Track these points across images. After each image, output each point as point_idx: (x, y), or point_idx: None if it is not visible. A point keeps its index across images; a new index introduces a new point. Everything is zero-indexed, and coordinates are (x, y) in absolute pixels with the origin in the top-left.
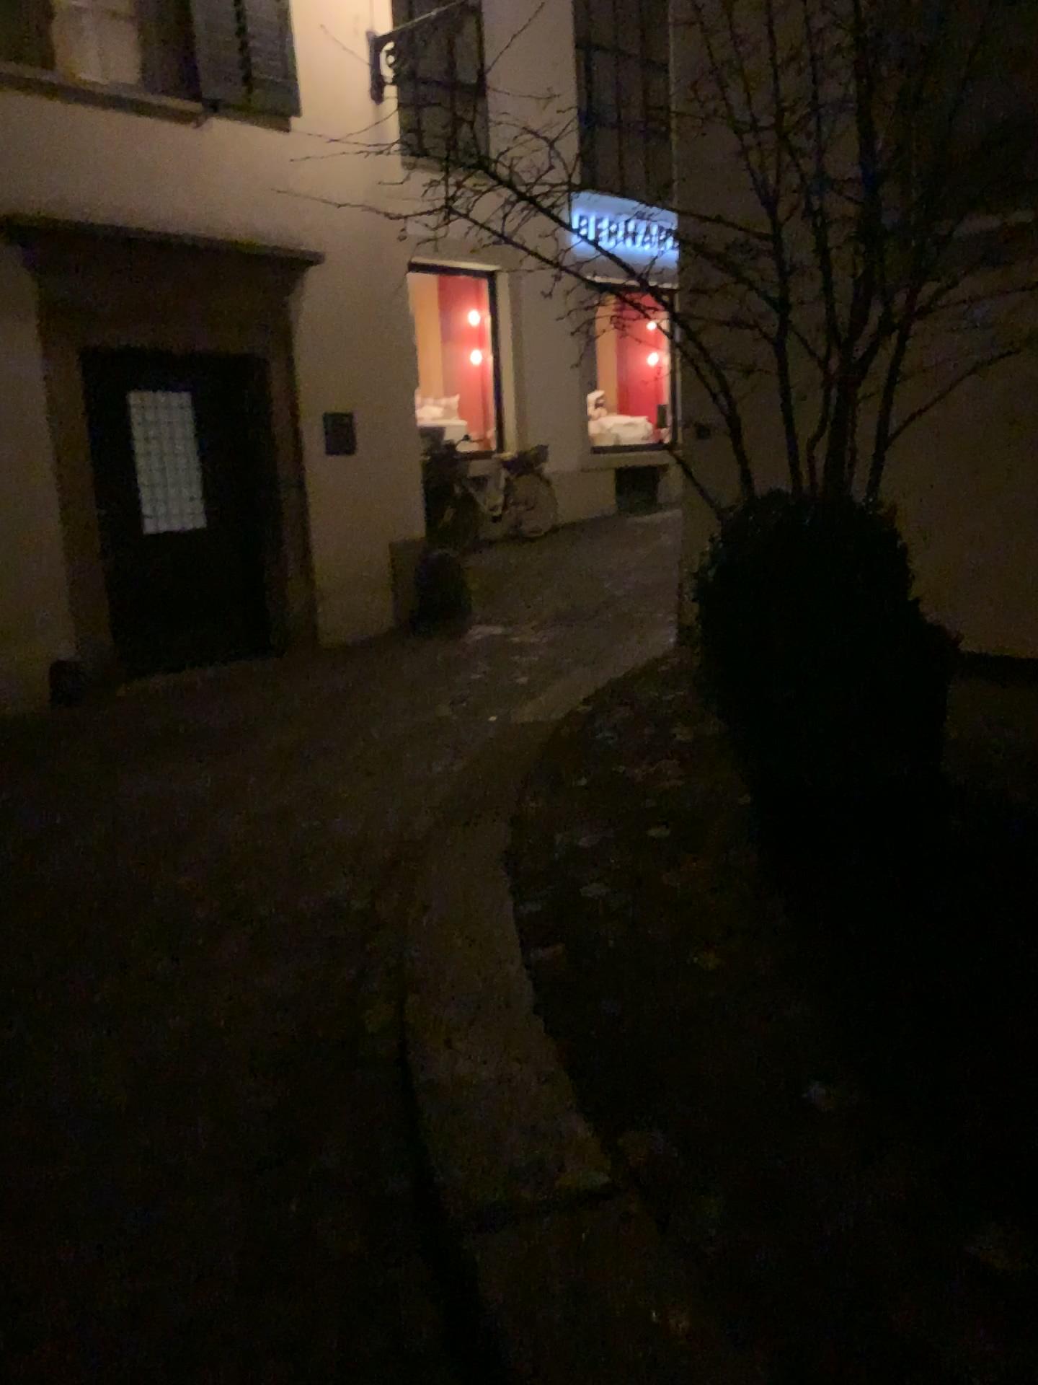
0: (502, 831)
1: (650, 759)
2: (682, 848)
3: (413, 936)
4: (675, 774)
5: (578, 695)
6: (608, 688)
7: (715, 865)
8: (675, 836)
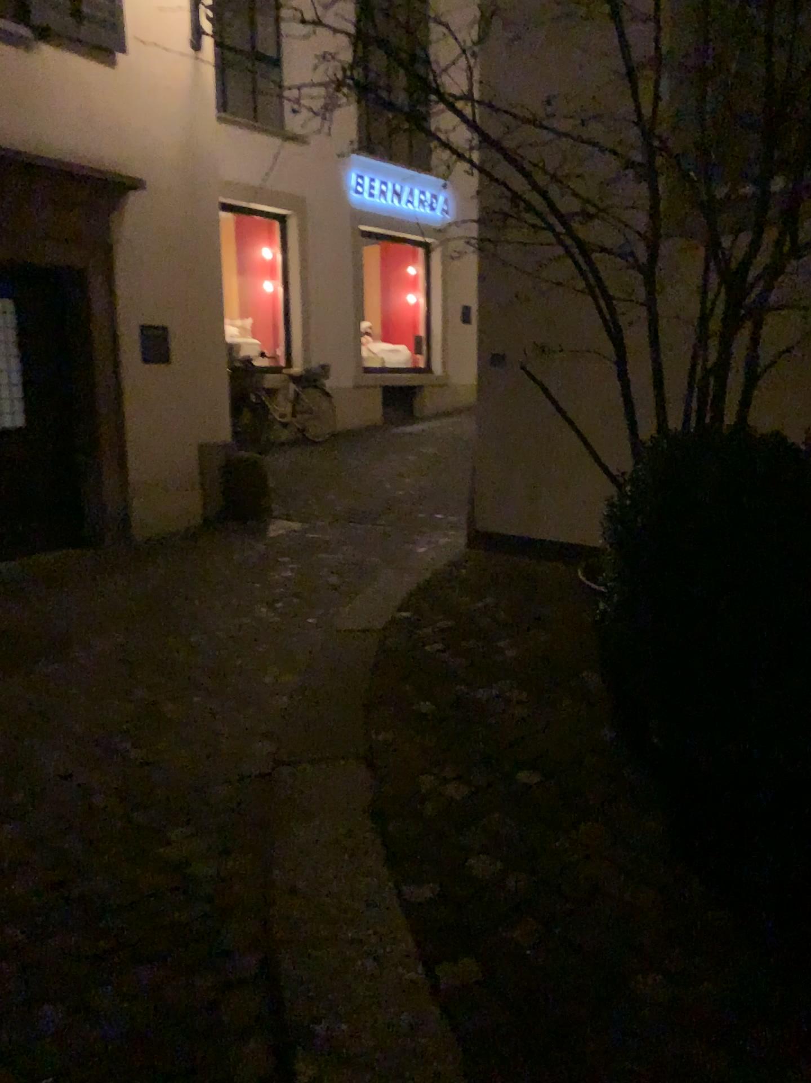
0: (358, 776)
1: (491, 681)
2: (566, 806)
3: (283, 944)
4: (524, 702)
5: (395, 601)
6: (423, 594)
7: (613, 831)
8: (553, 788)
